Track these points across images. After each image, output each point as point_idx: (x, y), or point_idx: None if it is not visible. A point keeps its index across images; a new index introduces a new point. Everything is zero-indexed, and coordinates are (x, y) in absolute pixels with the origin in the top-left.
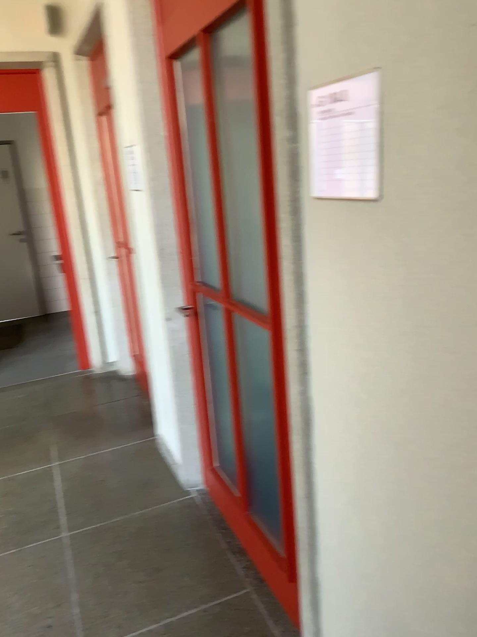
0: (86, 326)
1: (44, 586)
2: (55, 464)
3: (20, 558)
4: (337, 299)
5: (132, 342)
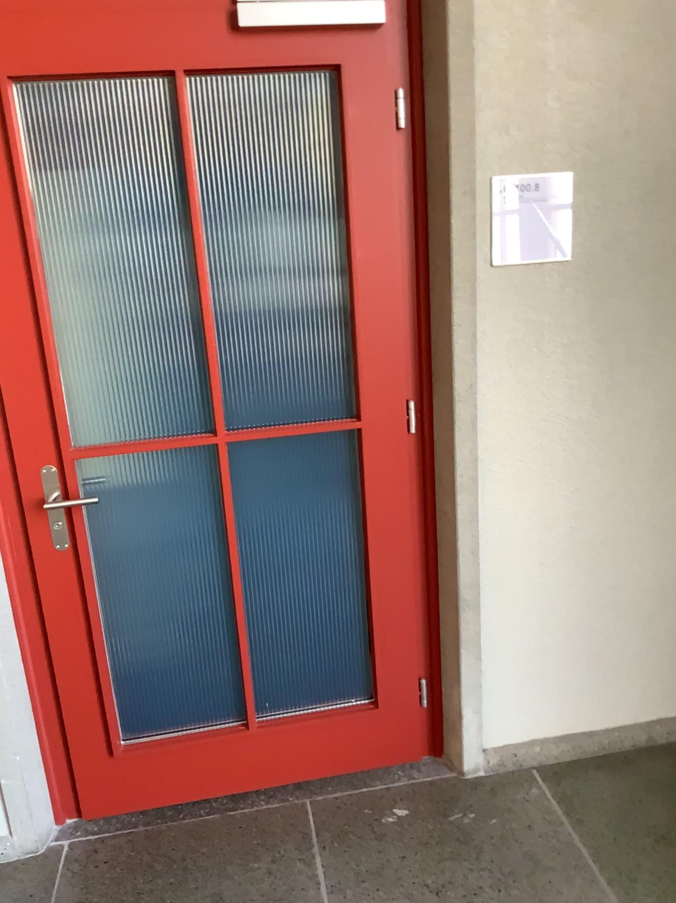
0: None
1: None
2: None
3: None
4: (519, 345)
5: None
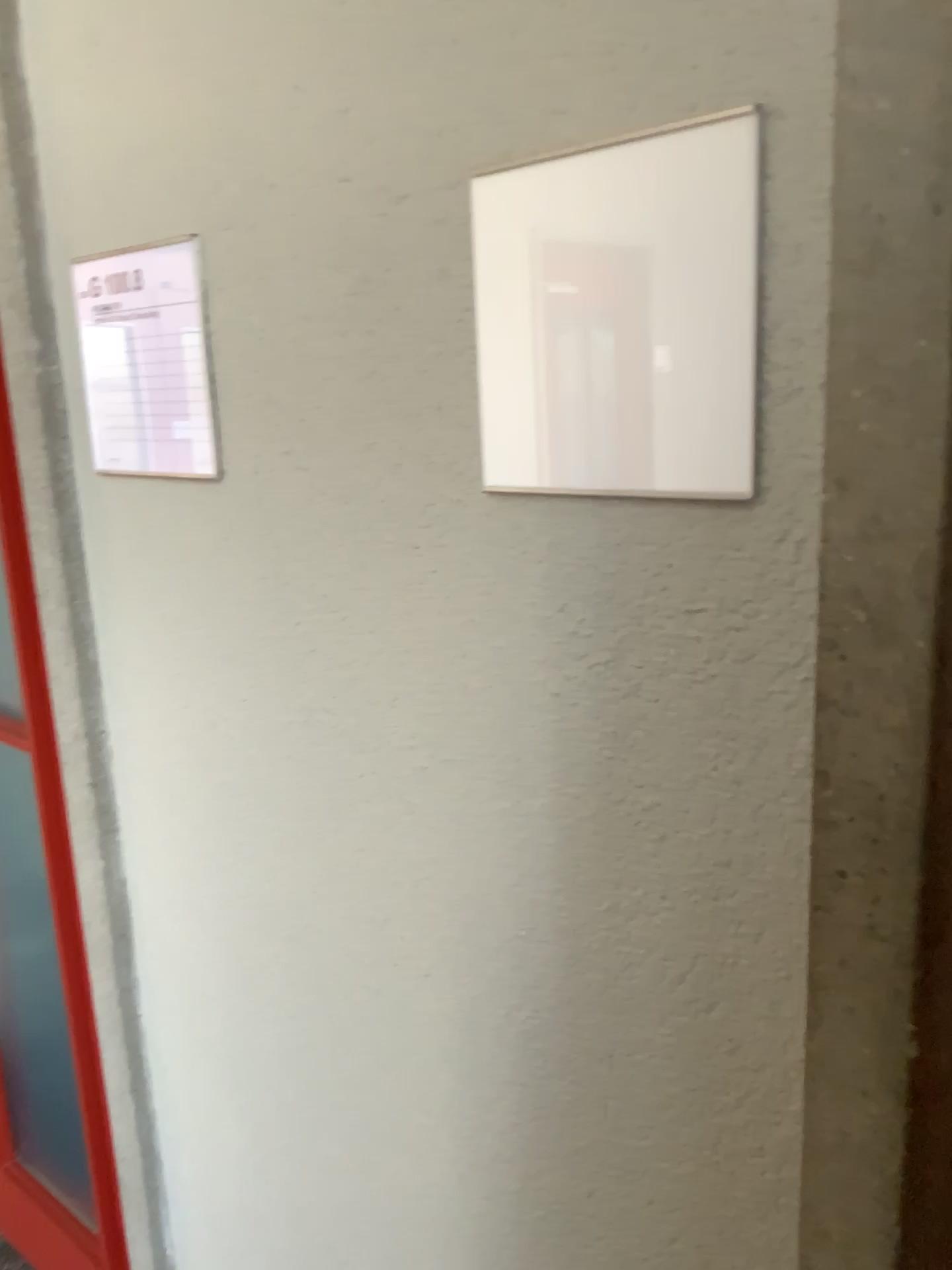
0: None
1: None
2: None
3: None
4: (159, 674)
5: None
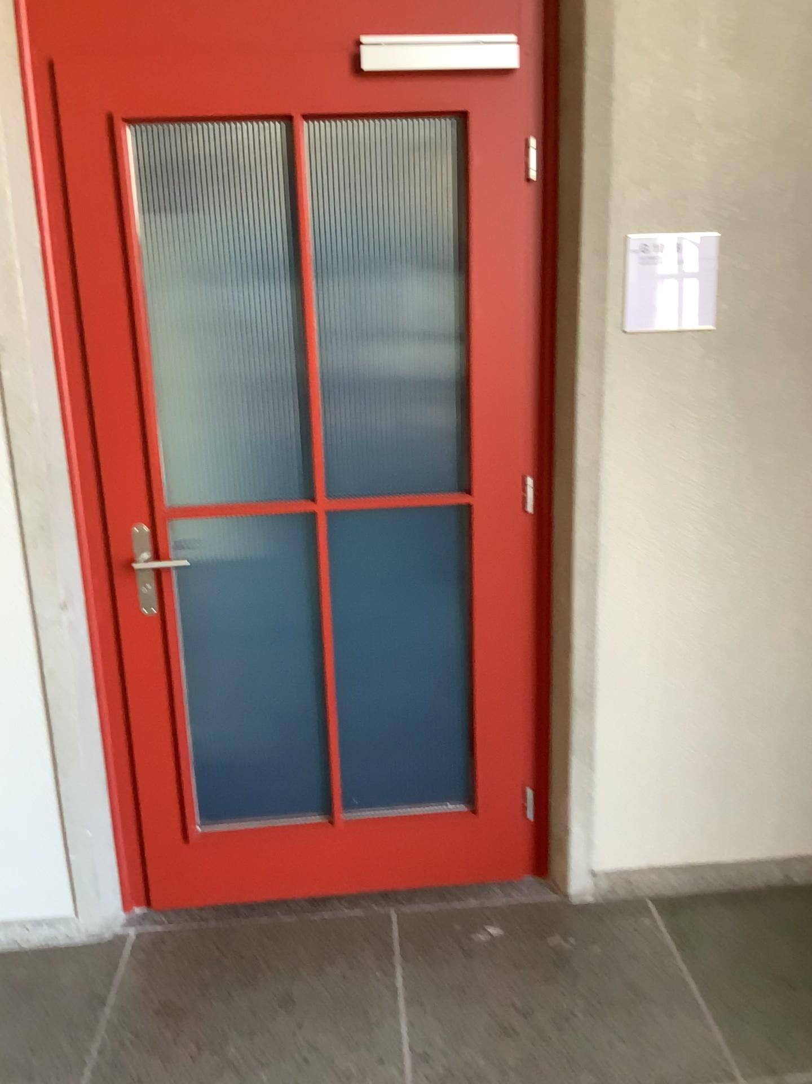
0: None
1: None
2: None
3: None
4: (651, 420)
5: None
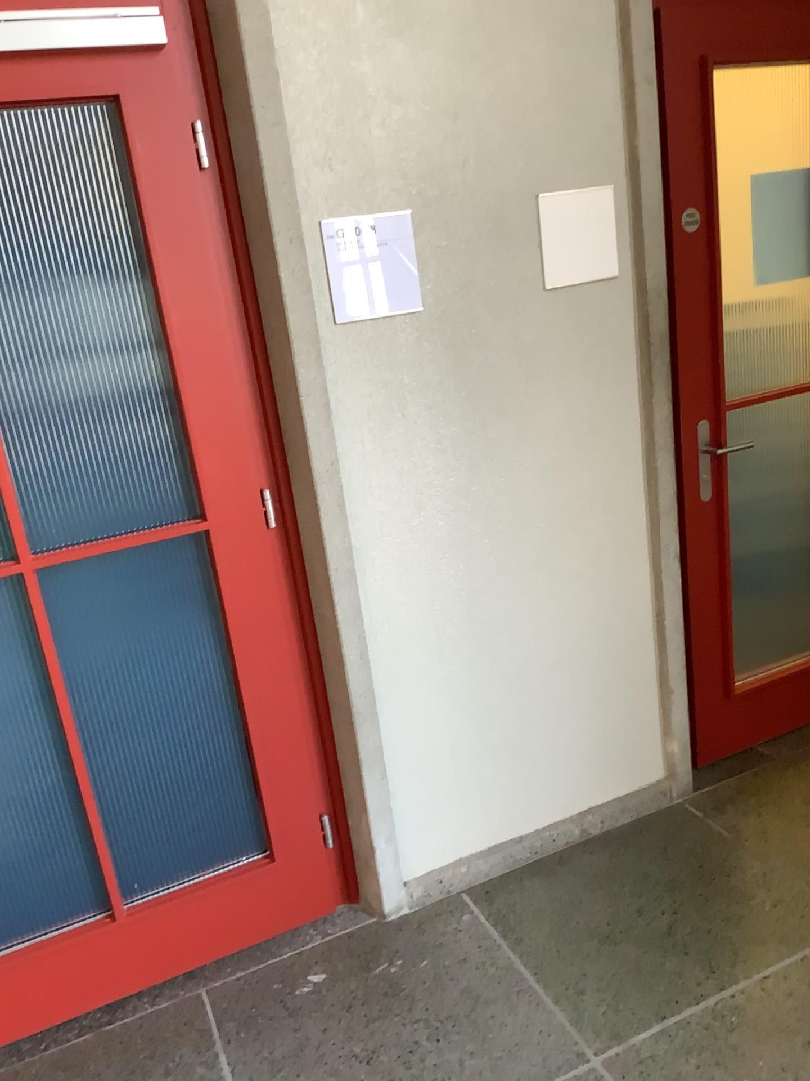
0: None
1: None
2: None
3: None
4: (379, 411)
5: None
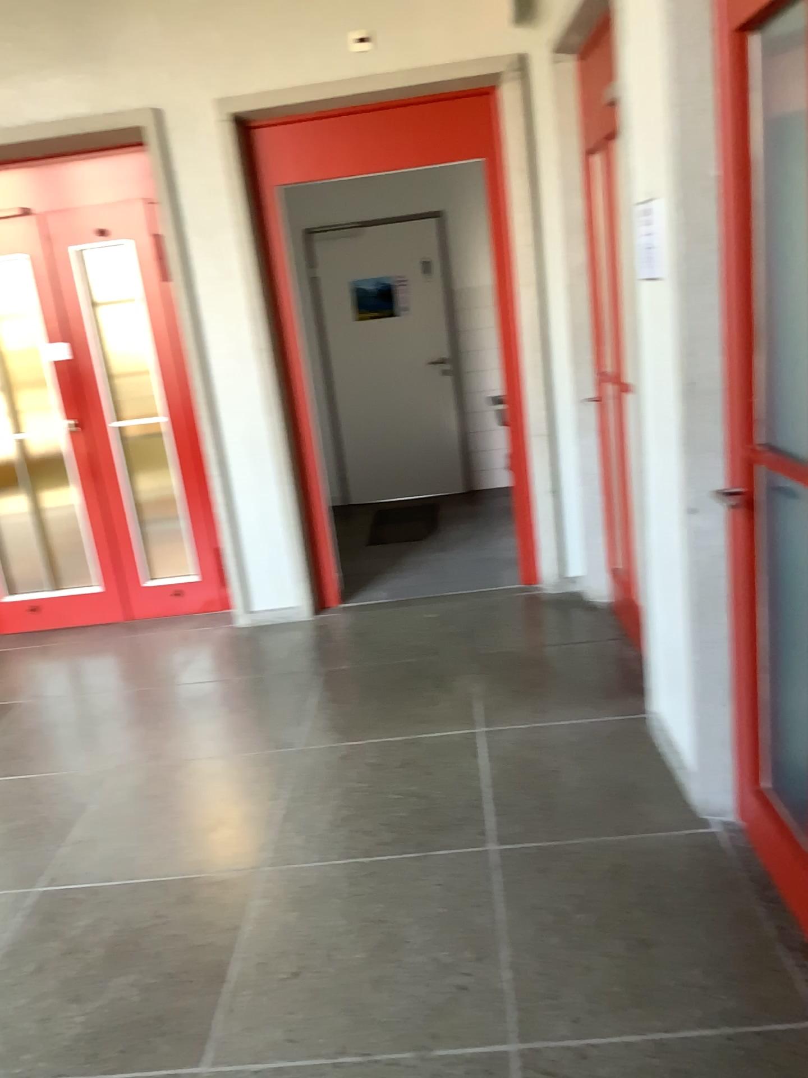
0: (539, 514)
1: (460, 921)
2: (481, 732)
3: (426, 869)
4: None
5: (614, 546)
